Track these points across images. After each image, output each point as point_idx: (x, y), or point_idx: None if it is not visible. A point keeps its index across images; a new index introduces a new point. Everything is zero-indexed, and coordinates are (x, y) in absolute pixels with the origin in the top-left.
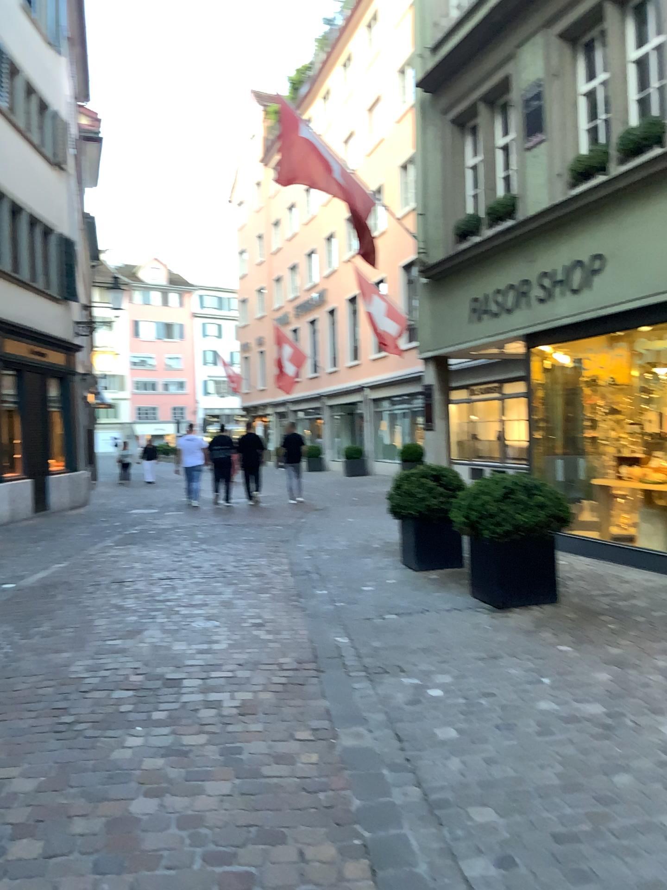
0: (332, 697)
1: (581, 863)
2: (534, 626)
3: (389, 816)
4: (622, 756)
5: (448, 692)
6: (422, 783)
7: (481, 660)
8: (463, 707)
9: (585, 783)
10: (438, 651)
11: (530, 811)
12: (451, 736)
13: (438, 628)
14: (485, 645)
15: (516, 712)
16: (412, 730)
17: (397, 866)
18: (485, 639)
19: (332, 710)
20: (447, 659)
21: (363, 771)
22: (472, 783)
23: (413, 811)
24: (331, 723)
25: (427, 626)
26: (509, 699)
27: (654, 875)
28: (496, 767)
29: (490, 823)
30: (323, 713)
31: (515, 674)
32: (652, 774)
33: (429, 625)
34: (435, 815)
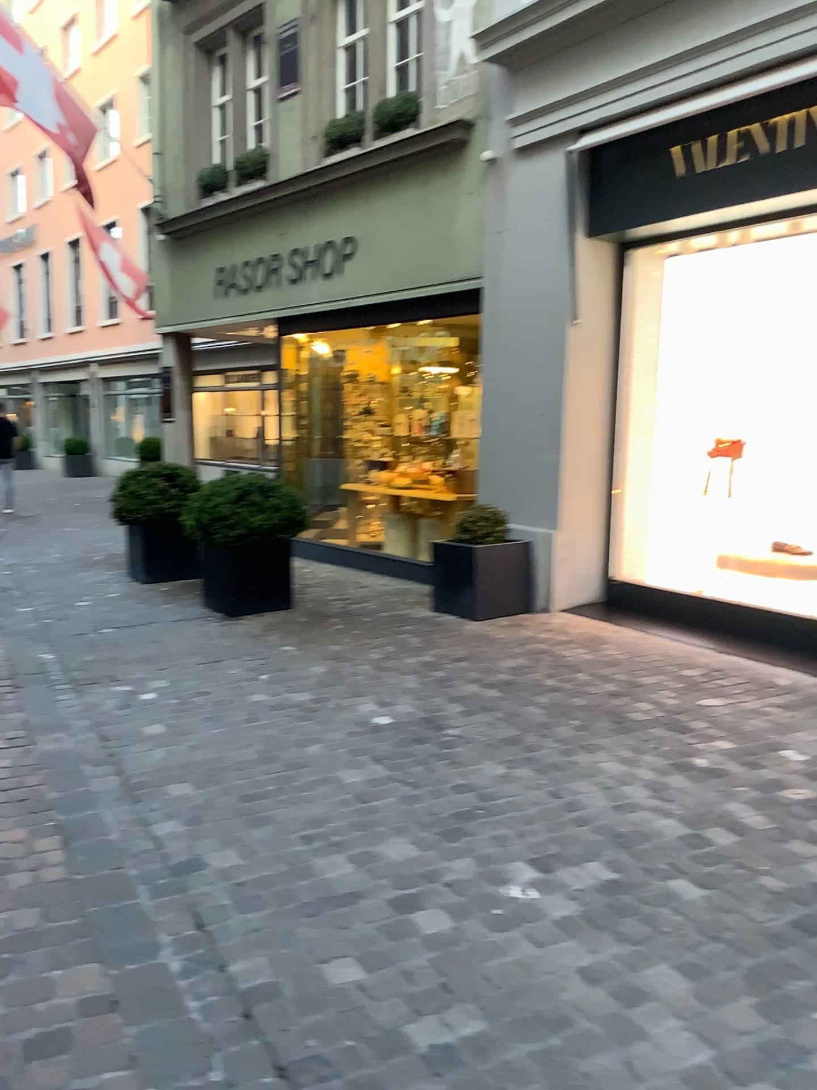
0: (31, 708)
1: (262, 812)
2: (260, 630)
3: (86, 801)
4: (318, 733)
5: (161, 694)
6: (123, 771)
7: (200, 664)
8: (174, 706)
9: (279, 755)
10: (155, 658)
11: (225, 782)
12: (159, 732)
13: (158, 637)
14: (207, 650)
15: (228, 707)
16: (117, 730)
17: (90, 836)
18: (208, 645)
19: (30, 720)
20: (164, 665)
21: (62, 768)
22: (173, 766)
23: (111, 794)
24: (28, 731)
25: (146, 636)
26: (222, 696)
27: (321, 813)
28: (199, 752)
29: (186, 795)
30: (20, 723)
31: (233, 674)
32: (341, 744)
33: (148, 635)
34: (132, 795)
